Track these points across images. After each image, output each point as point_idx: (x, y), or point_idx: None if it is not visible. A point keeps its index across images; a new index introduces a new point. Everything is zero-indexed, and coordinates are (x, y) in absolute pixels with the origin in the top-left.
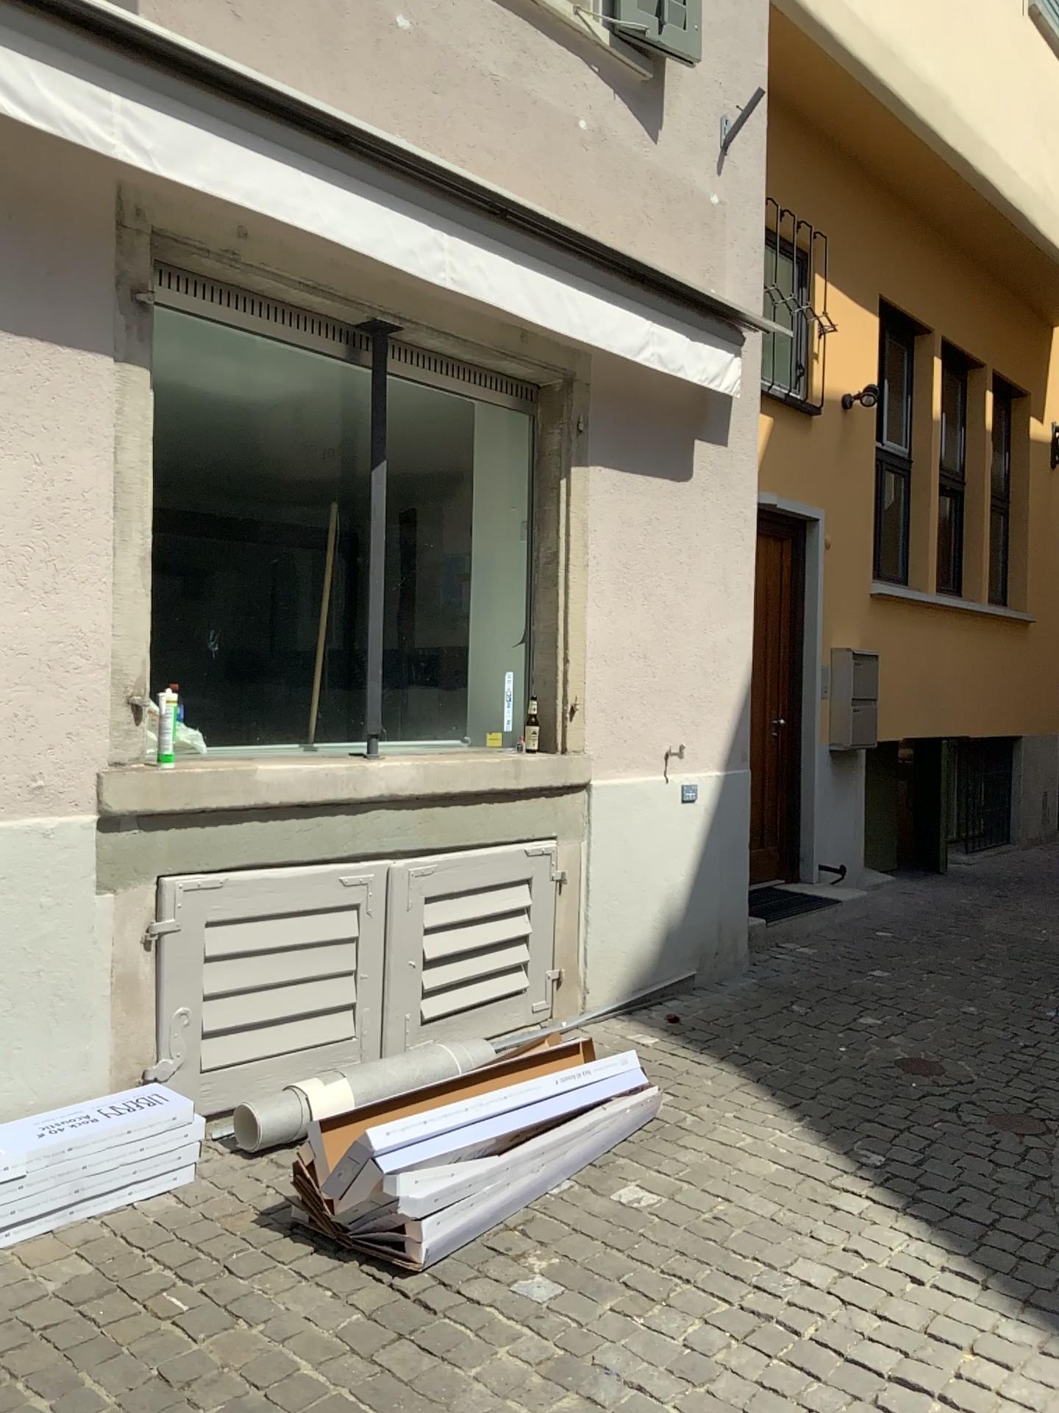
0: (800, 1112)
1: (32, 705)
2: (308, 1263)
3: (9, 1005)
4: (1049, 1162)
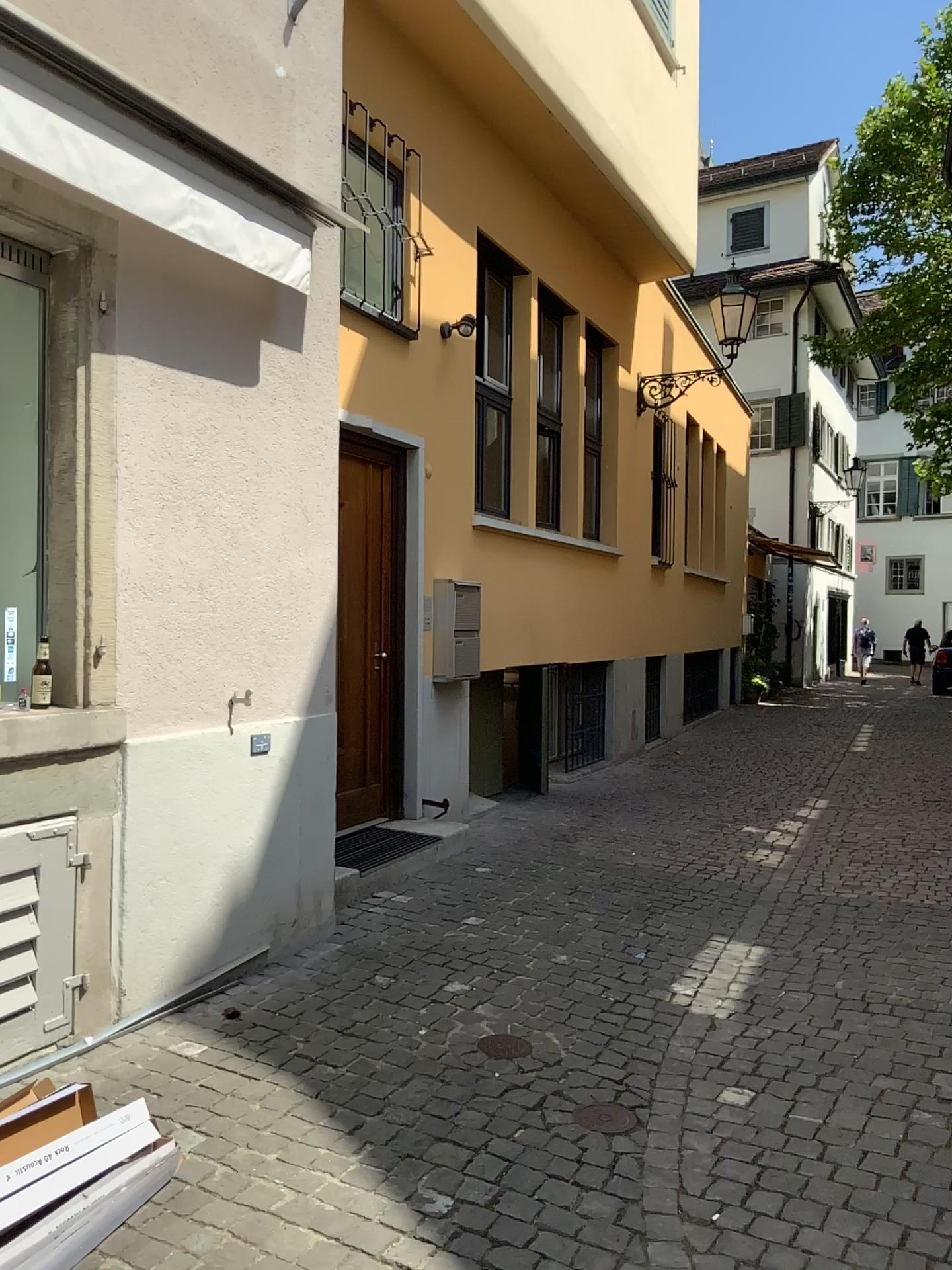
0: (359, 1142)
1: None
2: None
3: None
4: (640, 1177)
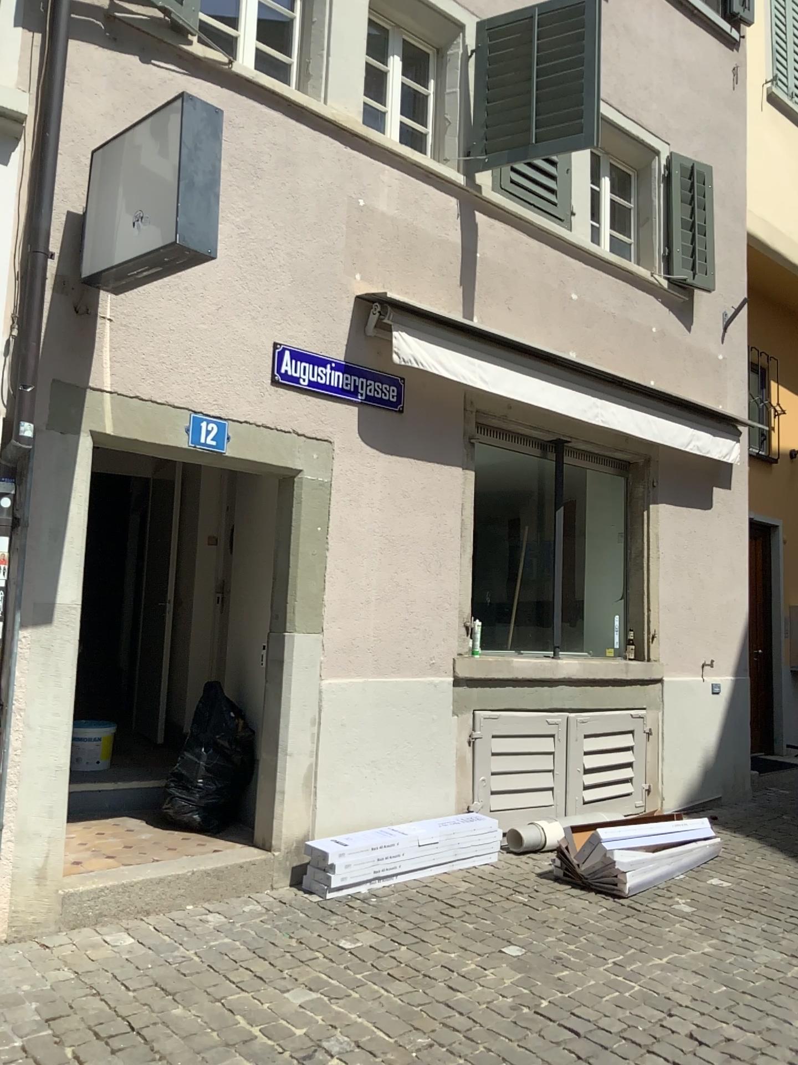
0: None
1: (431, 627)
2: (573, 890)
3: (421, 766)
4: None
